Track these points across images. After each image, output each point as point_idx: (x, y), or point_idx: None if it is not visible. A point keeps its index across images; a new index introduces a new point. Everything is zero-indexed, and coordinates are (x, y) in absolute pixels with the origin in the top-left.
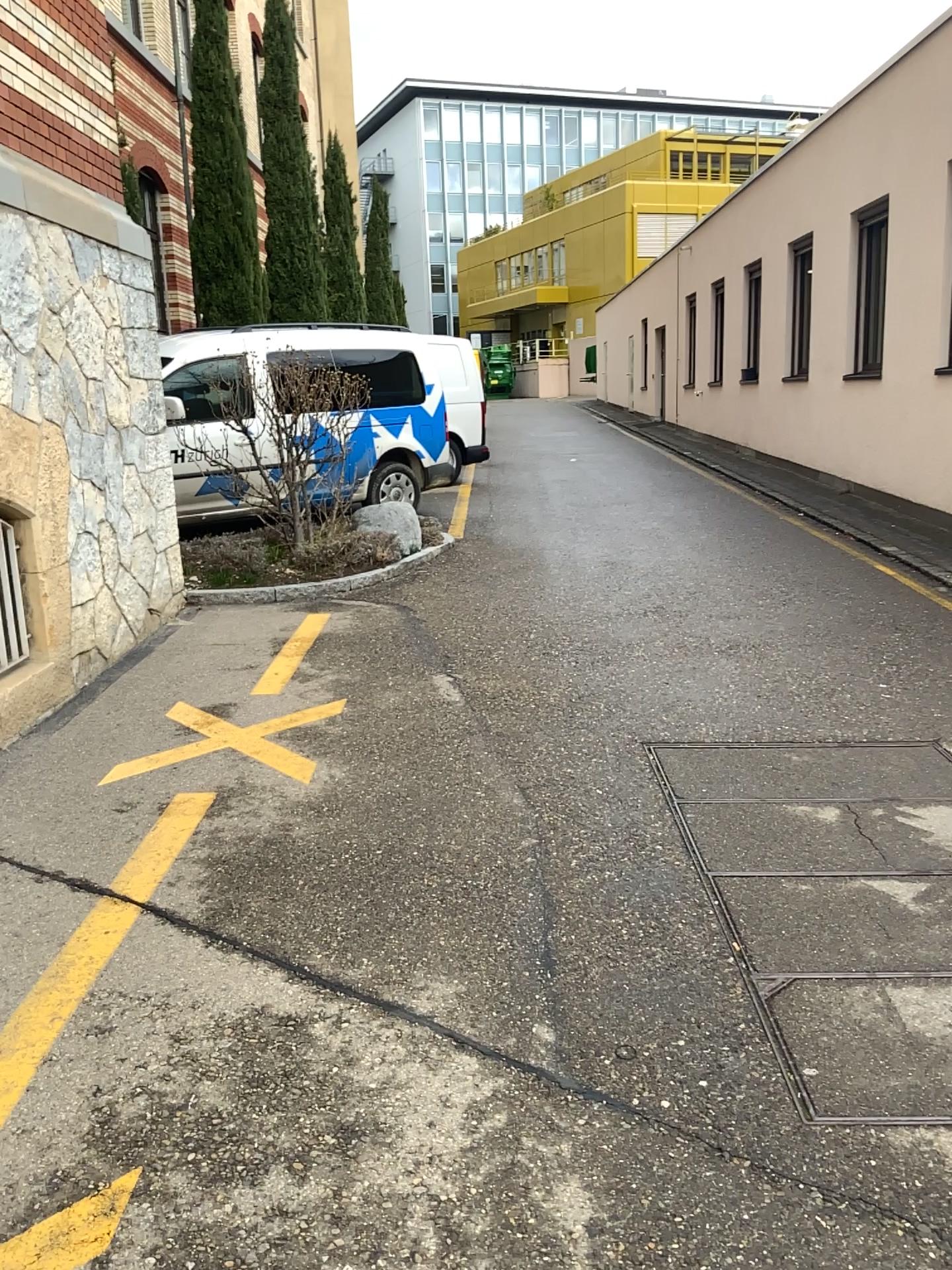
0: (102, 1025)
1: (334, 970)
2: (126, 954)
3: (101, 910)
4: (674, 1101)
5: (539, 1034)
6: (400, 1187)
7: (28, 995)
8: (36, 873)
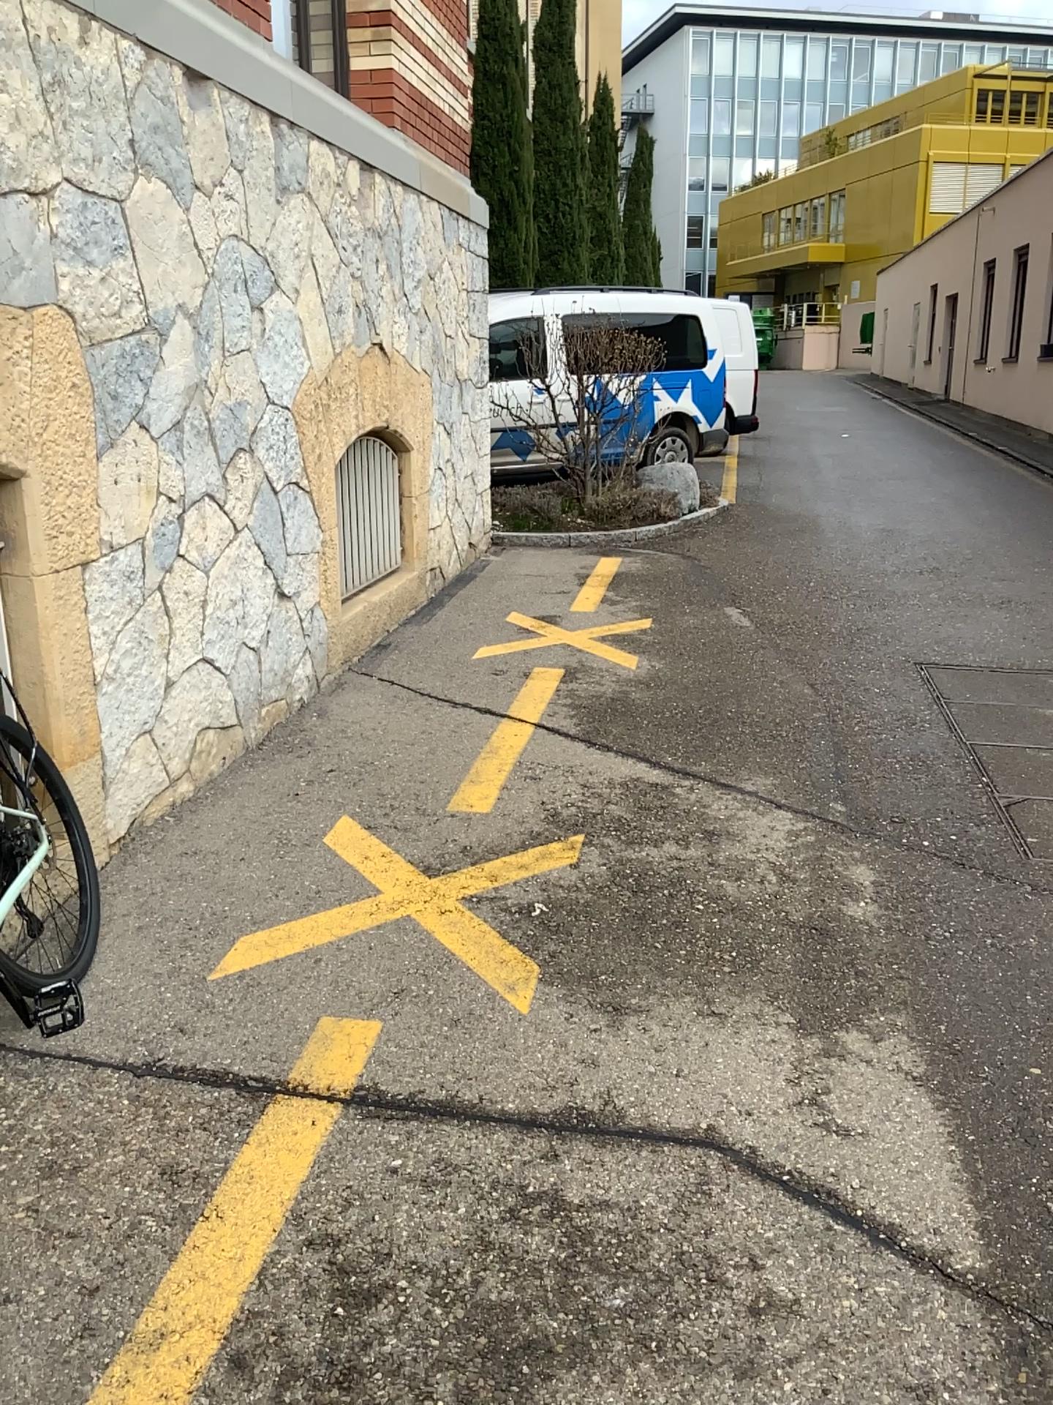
0: (535, 775)
1: (685, 764)
2: (536, 745)
3: (508, 723)
4: (931, 840)
5: (836, 805)
6: (751, 856)
7: (478, 758)
8: (452, 701)
